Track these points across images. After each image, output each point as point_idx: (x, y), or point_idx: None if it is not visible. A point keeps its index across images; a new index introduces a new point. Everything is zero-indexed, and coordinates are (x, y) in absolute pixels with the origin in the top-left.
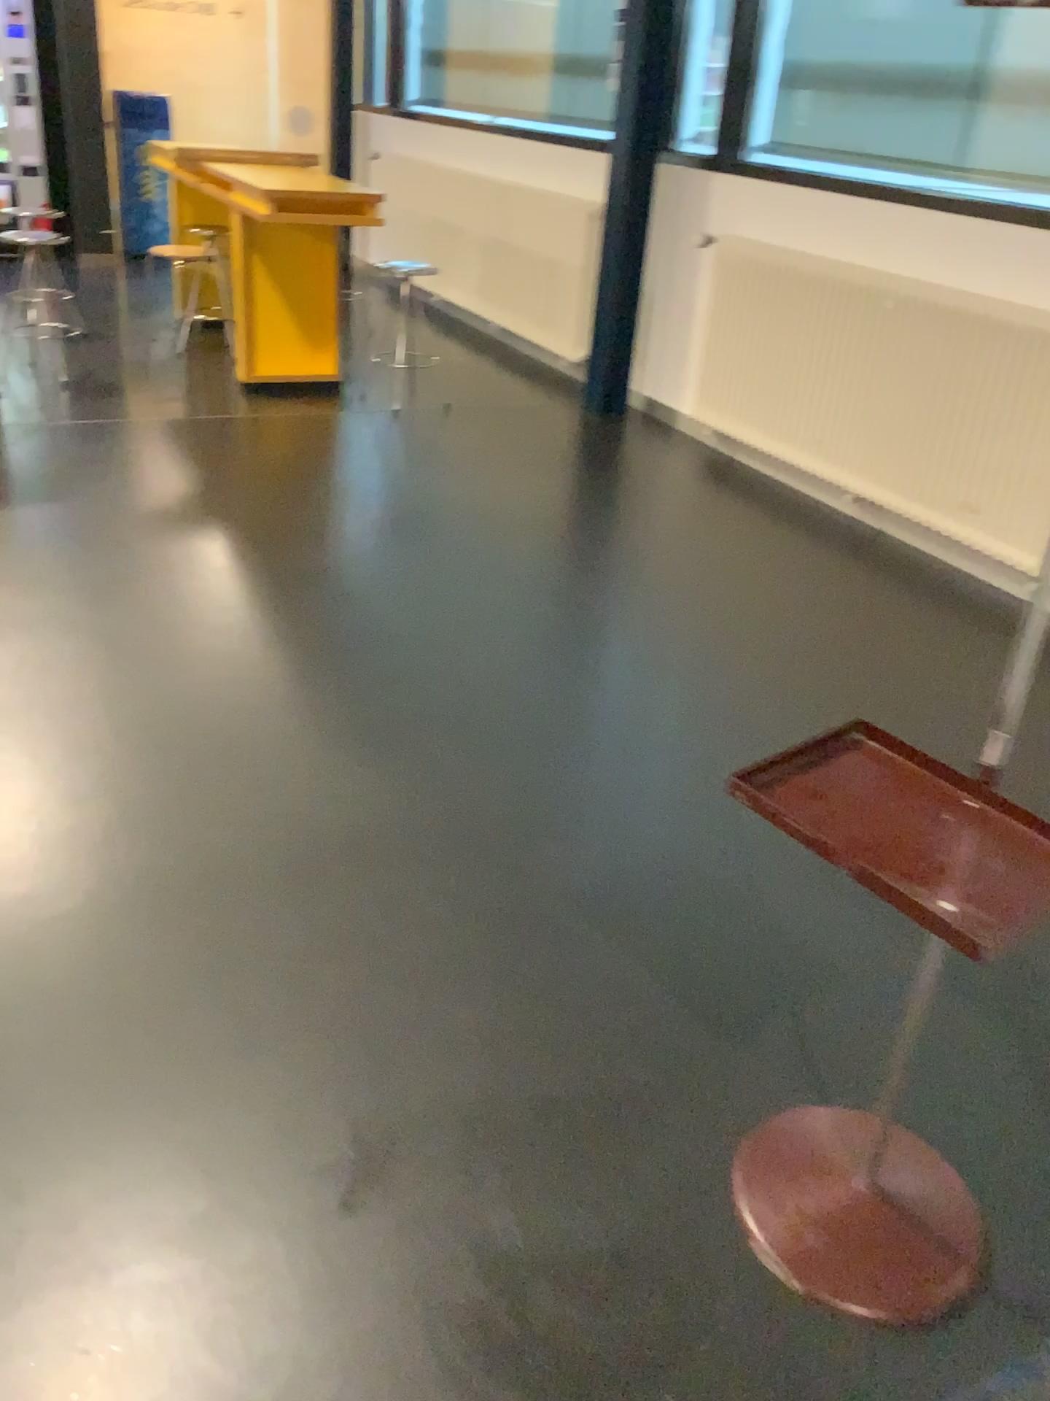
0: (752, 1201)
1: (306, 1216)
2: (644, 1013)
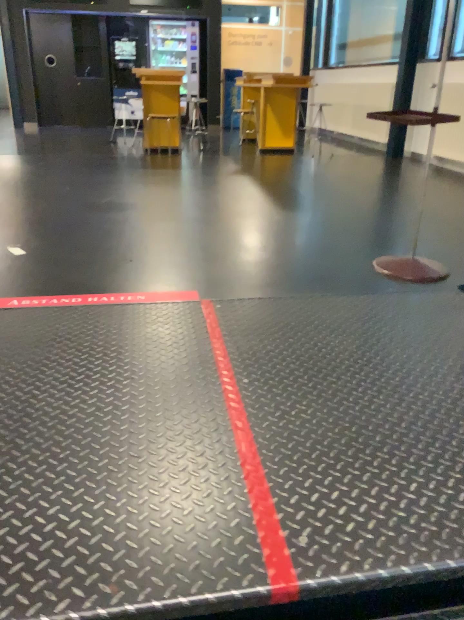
0: (378, 261)
1: (256, 256)
2: (359, 243)
